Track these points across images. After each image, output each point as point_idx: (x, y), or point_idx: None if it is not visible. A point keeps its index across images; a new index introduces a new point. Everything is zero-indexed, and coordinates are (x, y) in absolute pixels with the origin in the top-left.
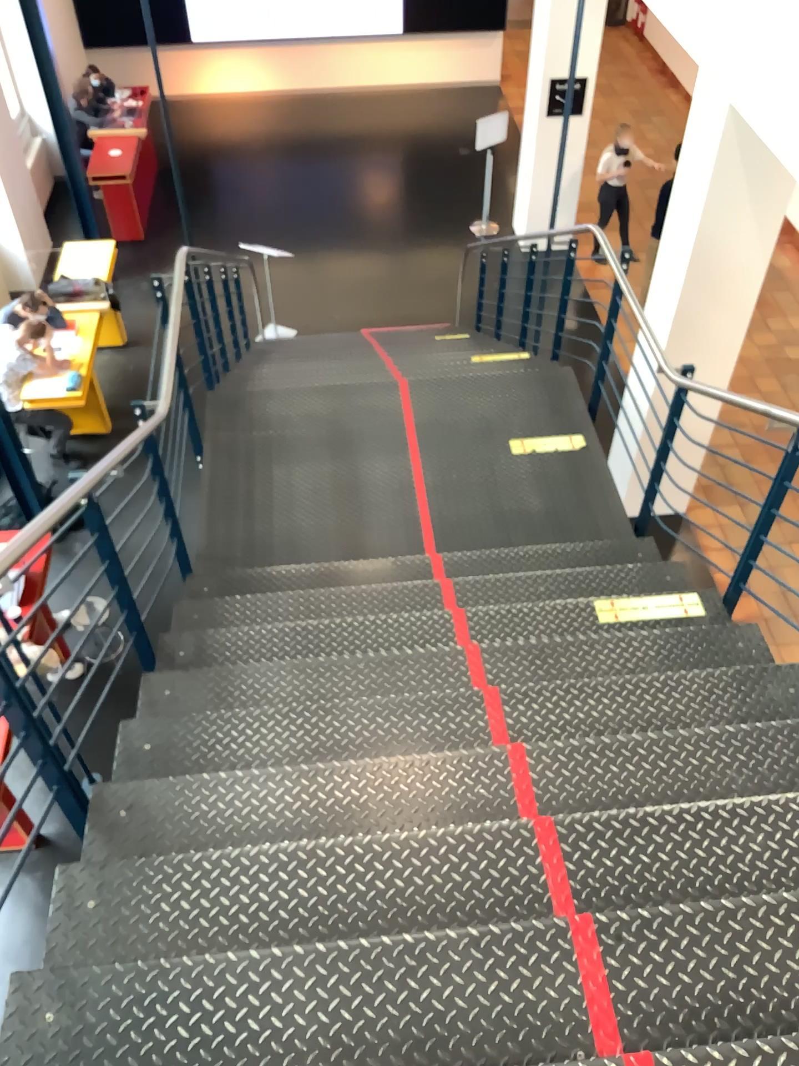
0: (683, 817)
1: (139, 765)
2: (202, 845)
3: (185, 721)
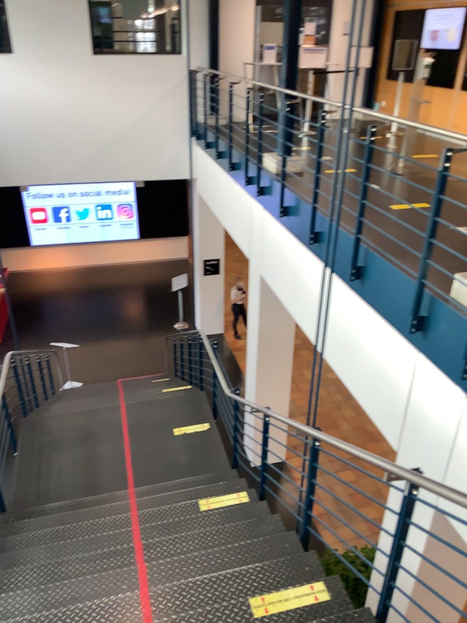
0: (206, 583)
1: None
2: None
3: None
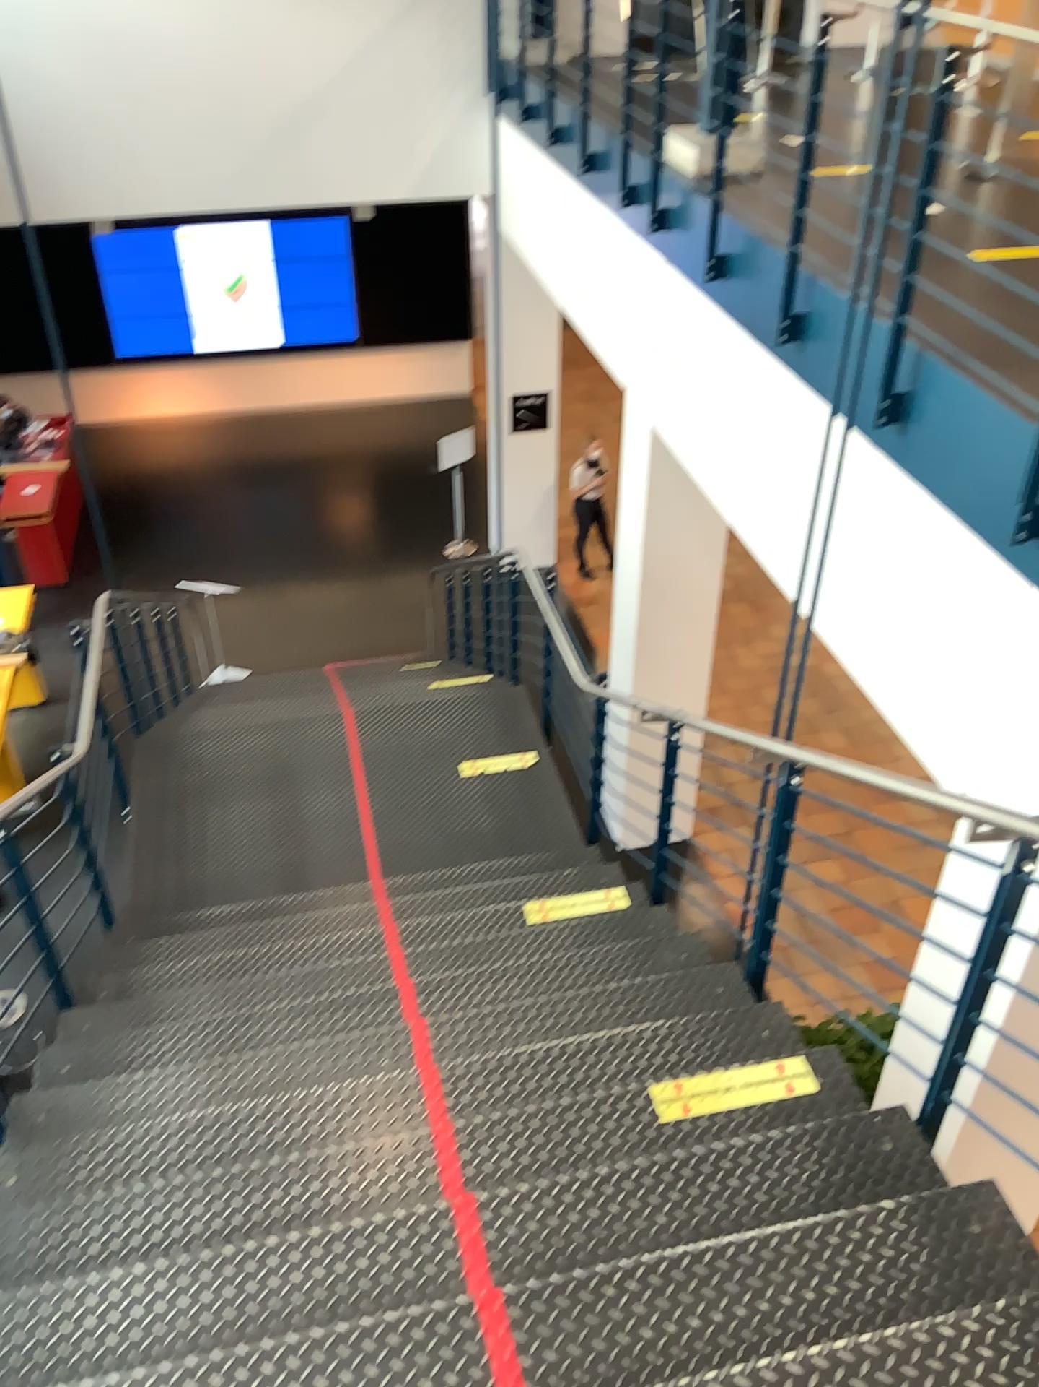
0: (554, 1055)
1: (54, 1075)
2: (116, 1123)
3: (102, 1037)
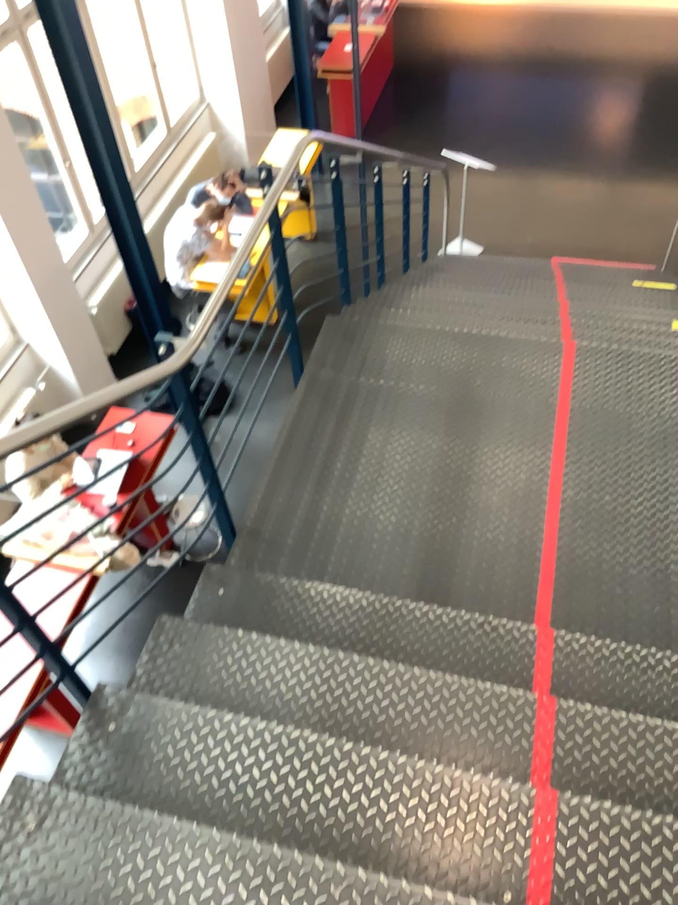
0: None
1: None
2: None
3: None
